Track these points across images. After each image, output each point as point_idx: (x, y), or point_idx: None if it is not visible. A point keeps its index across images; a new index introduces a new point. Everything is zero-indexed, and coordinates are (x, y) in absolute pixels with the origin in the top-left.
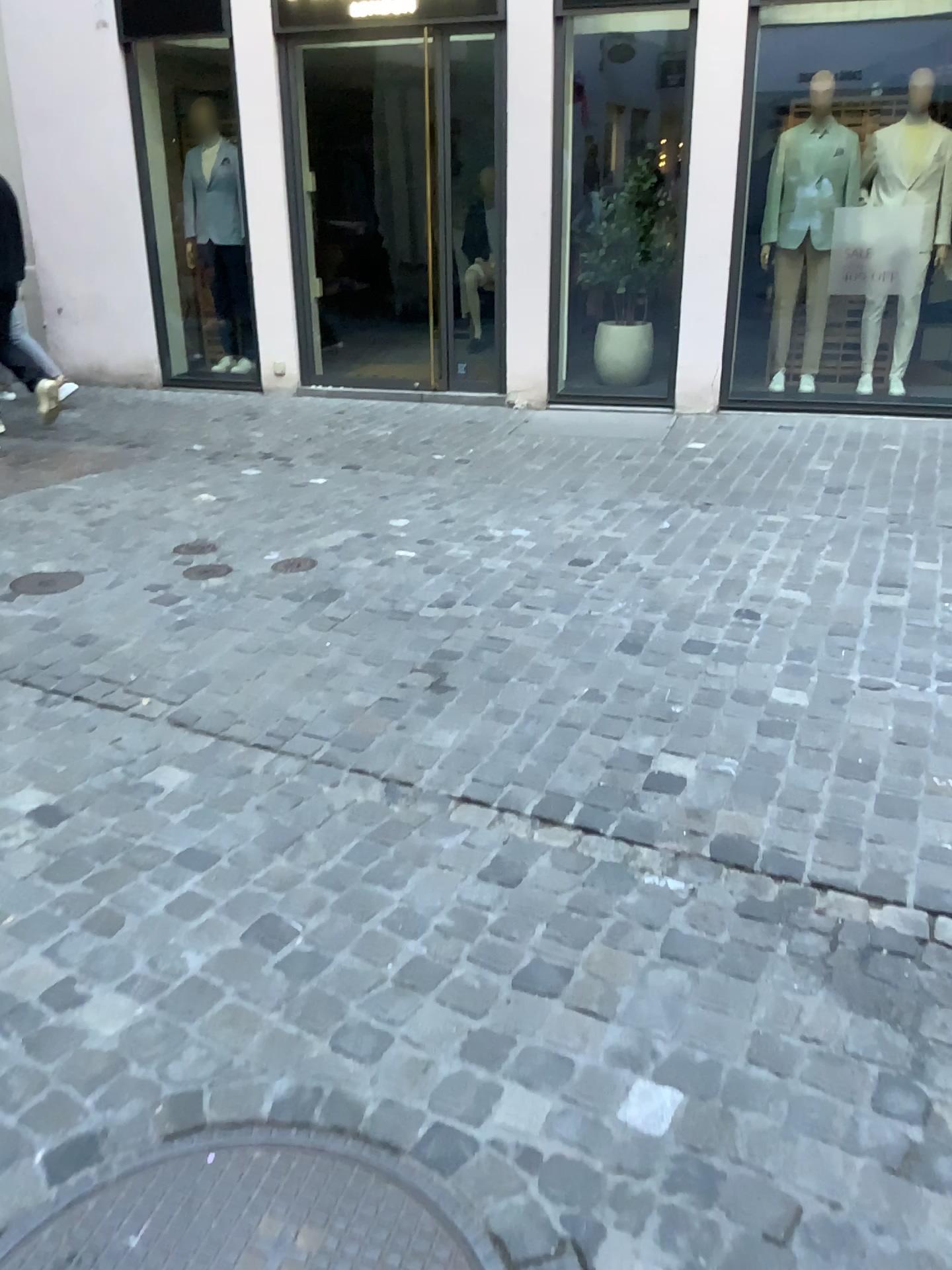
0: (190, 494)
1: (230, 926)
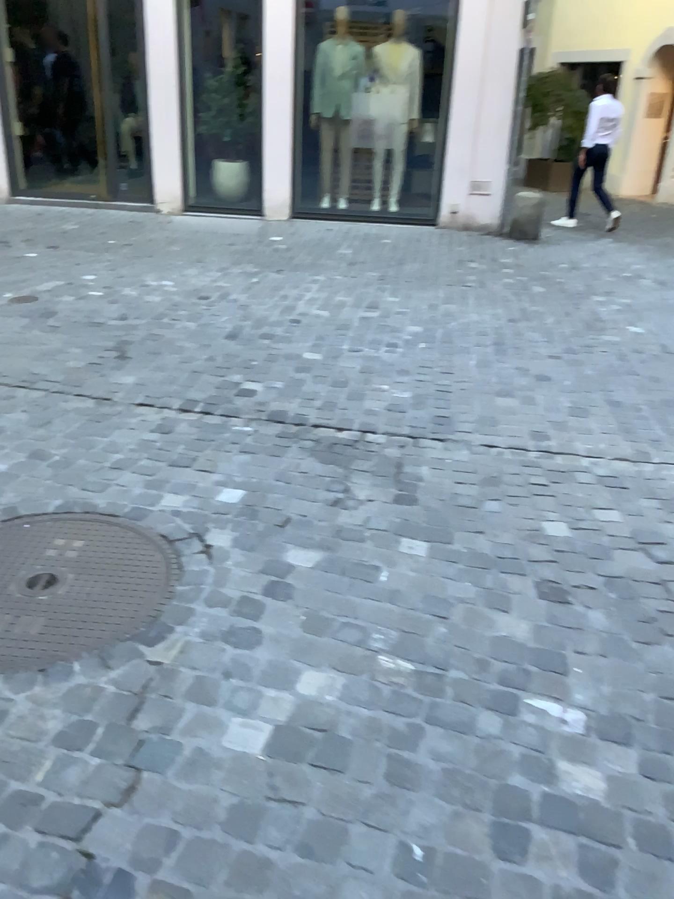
0: None
1: (19, 453)
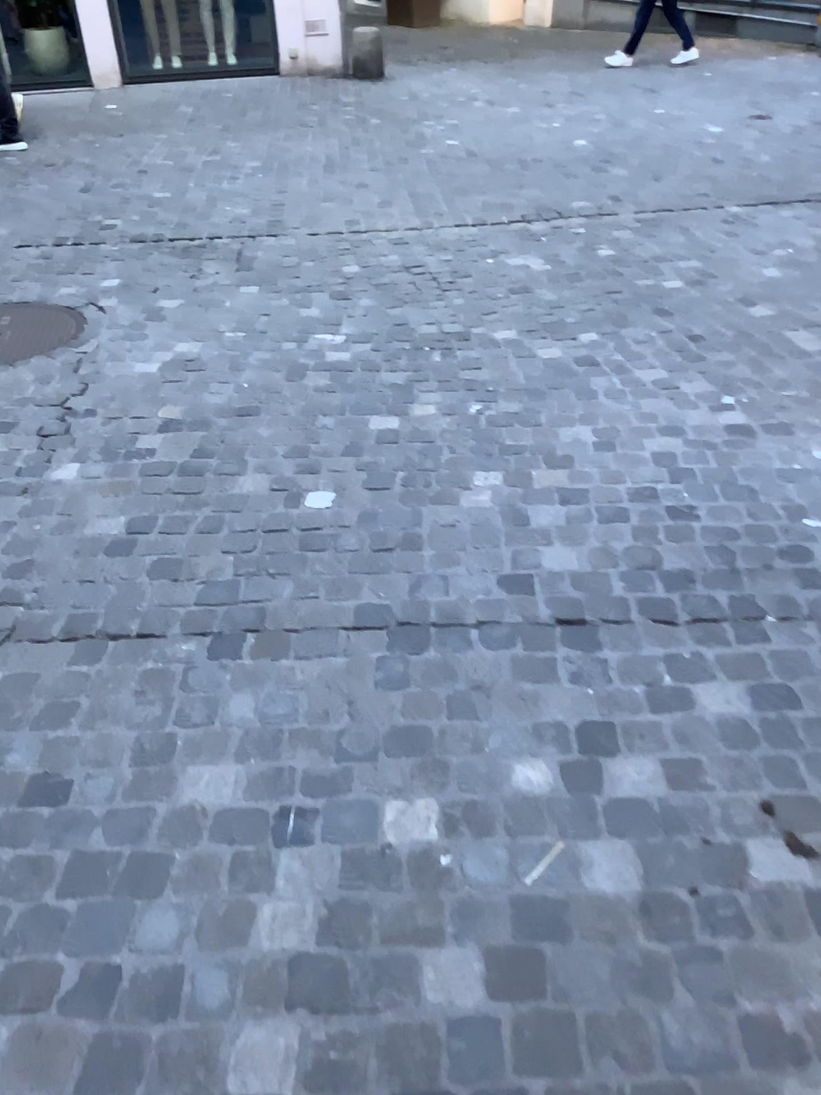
0: None
1: None
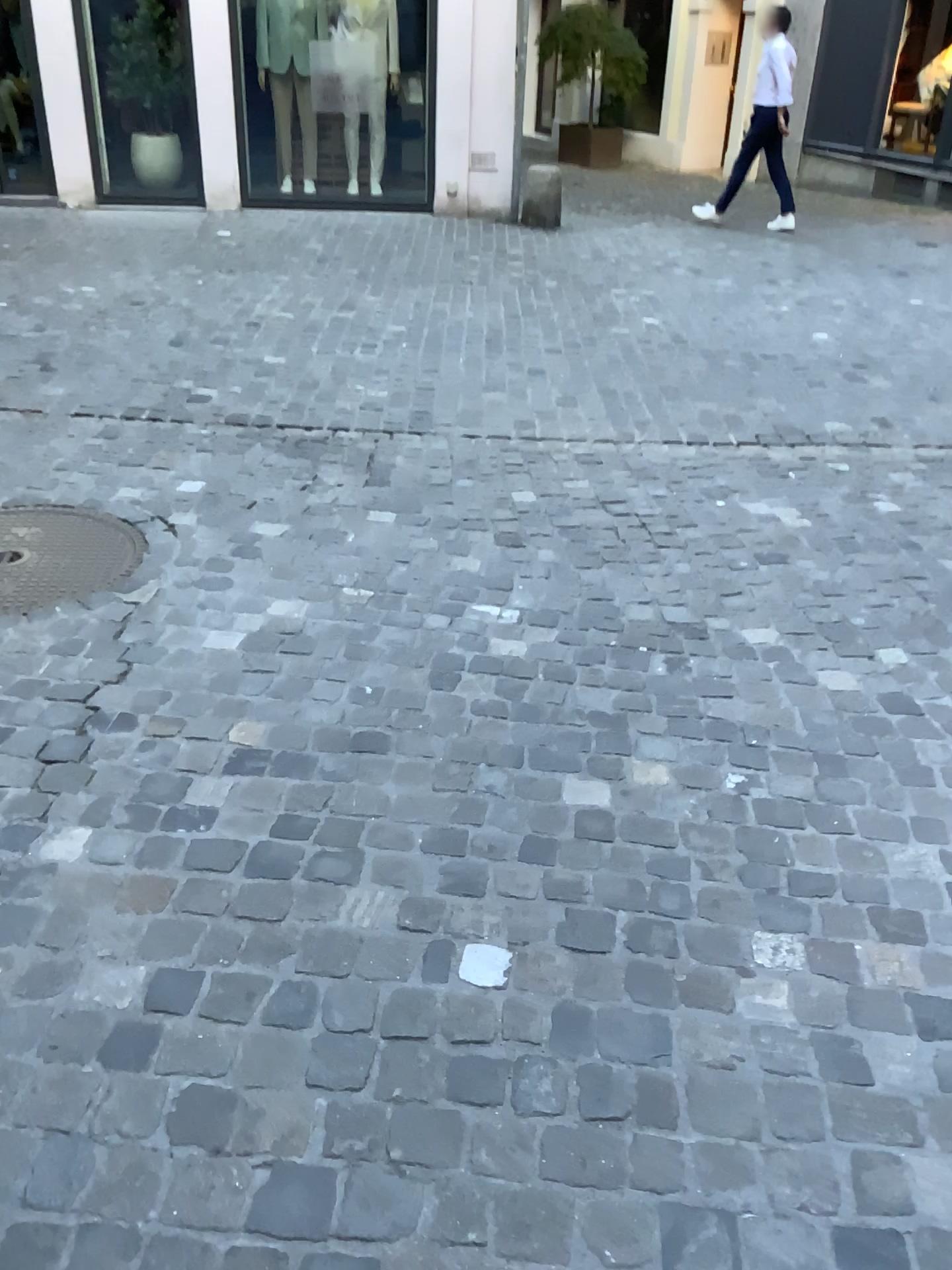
0: None
1: None
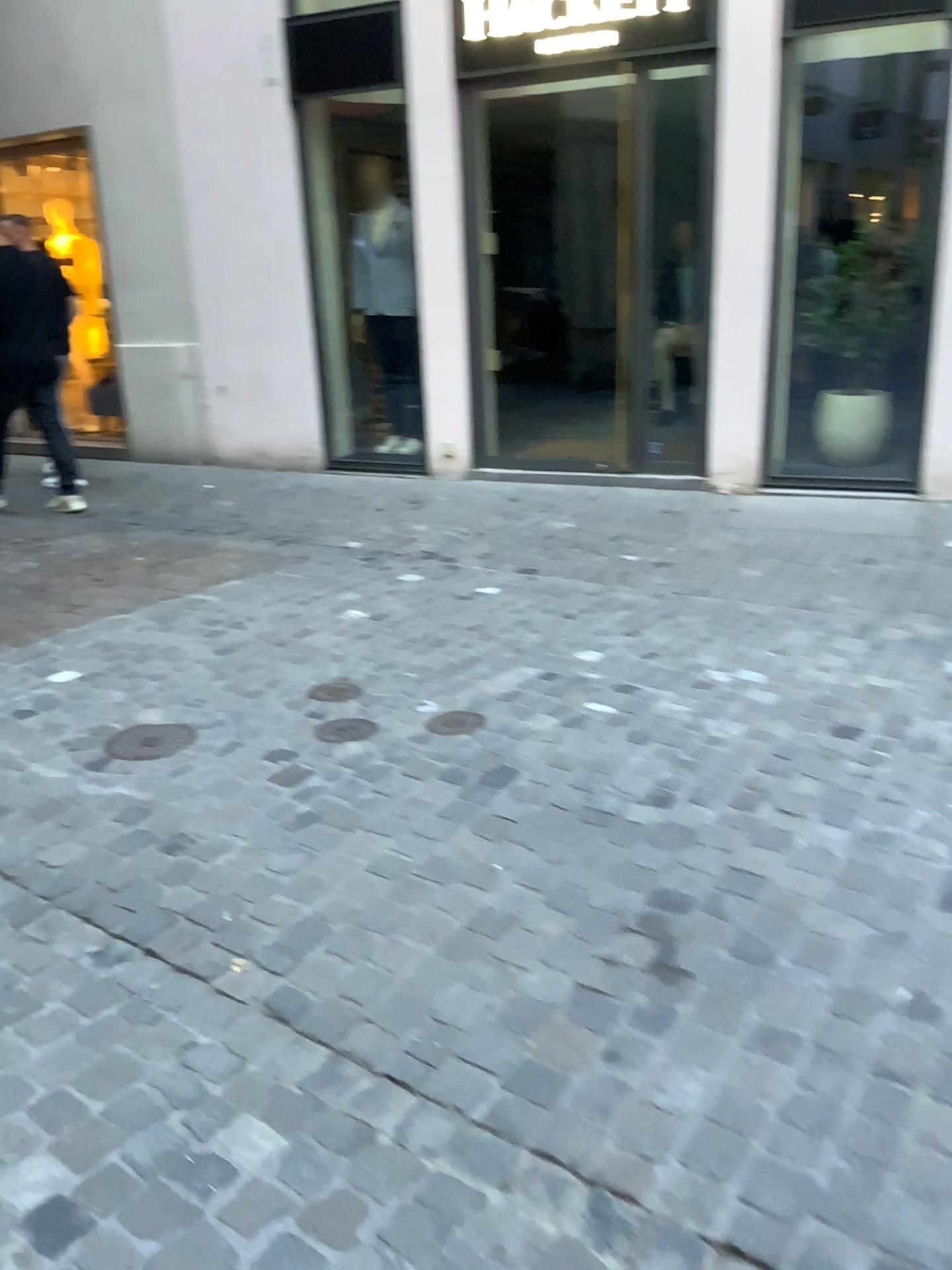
0: (335, 612)
1: None
